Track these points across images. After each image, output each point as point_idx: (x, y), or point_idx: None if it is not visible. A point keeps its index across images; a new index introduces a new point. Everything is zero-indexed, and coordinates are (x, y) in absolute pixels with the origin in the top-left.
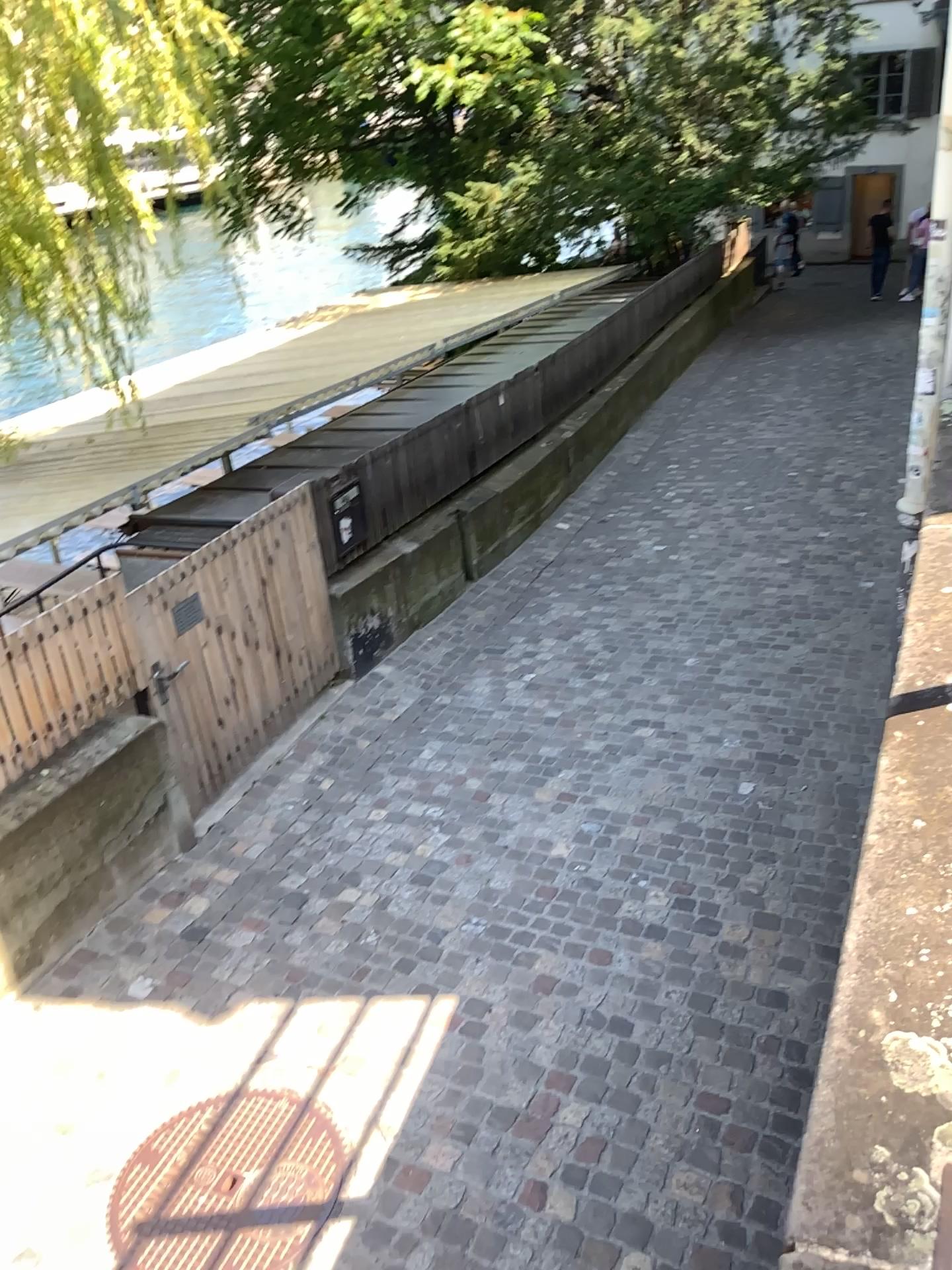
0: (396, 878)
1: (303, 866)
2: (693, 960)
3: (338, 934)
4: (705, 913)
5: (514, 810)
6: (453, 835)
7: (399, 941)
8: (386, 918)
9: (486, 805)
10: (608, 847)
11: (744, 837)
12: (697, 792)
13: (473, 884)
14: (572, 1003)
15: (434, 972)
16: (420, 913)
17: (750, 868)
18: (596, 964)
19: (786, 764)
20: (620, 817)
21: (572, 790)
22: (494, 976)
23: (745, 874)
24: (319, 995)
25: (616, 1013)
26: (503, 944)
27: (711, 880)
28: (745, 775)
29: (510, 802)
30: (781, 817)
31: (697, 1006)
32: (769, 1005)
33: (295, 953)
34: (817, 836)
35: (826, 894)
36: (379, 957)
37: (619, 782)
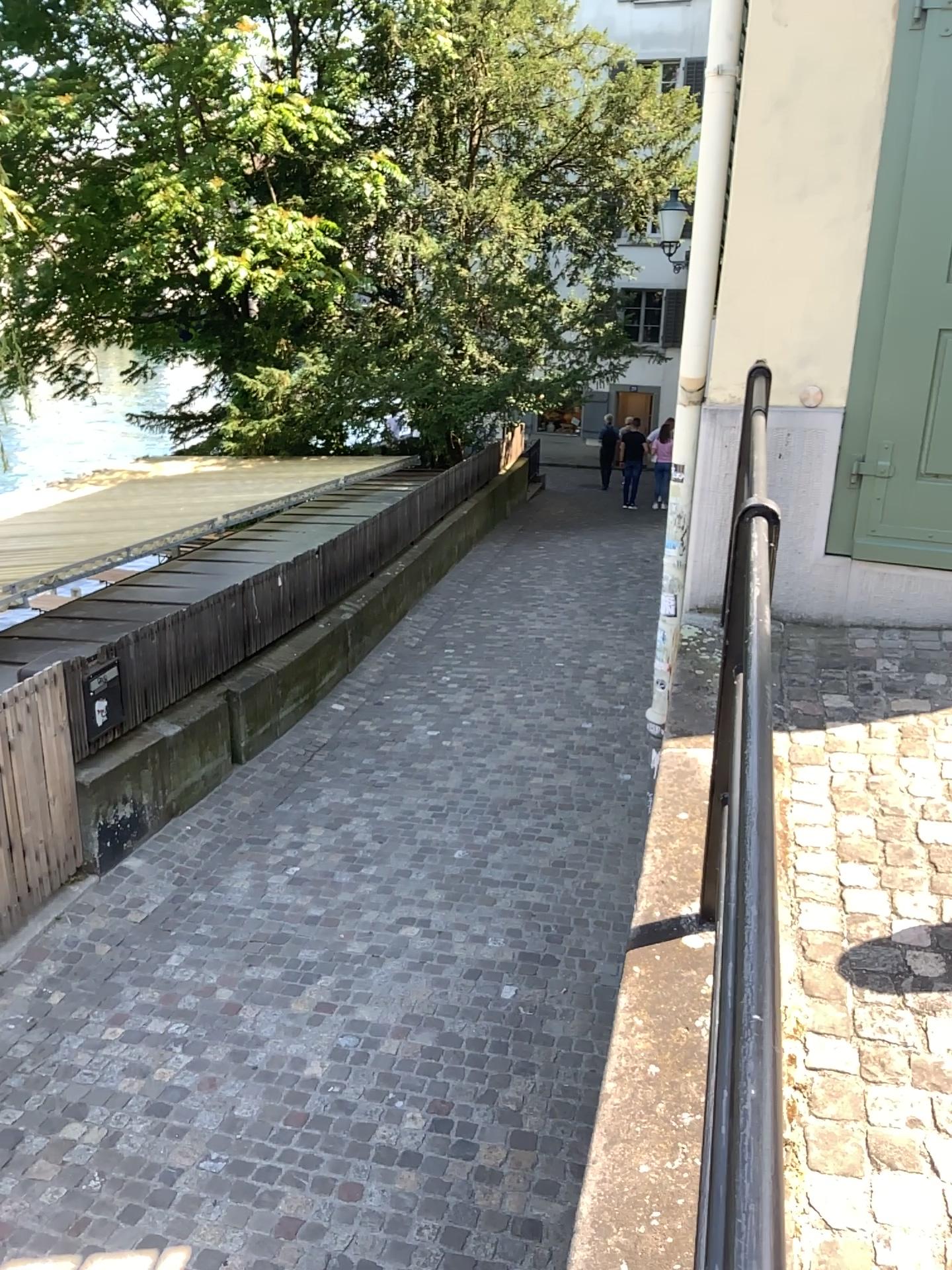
0: (129, 1106)
1: (21, 1095)
2: (448, 1191)
3: (55, 1178)
4: (462, 1135)
5: (267, 1022)
6: (198, 1053)
7: (126, 1184)
8: (113, 1156)
9: (237, 1017)
10: (365, 1062)
11: (504, 1047)
12: (459, 998)
13: (216, 1110)
14: (316, 1250)
15: (163, 1221)
16: (154, 1148)
17: (509, 1083)
18: (345, 1201)
19: (548, 967)
20: (379, 1028)
21: (331, 998)
22: (232, 1222)
23: (504, 1089)
24: (25, 1258)
25: (363, 1259)
26: (244, 1182)
27: (469, 1097)
28: (507, 979)
29: (263, 1012)
30: (542, 1024)
31: (449, 1245)
32: (524, 1239)
33: (1, 1205)
34: (576, 1045)
35: (583, 1109)
36: (101, 1205)
37: (380, 987)
